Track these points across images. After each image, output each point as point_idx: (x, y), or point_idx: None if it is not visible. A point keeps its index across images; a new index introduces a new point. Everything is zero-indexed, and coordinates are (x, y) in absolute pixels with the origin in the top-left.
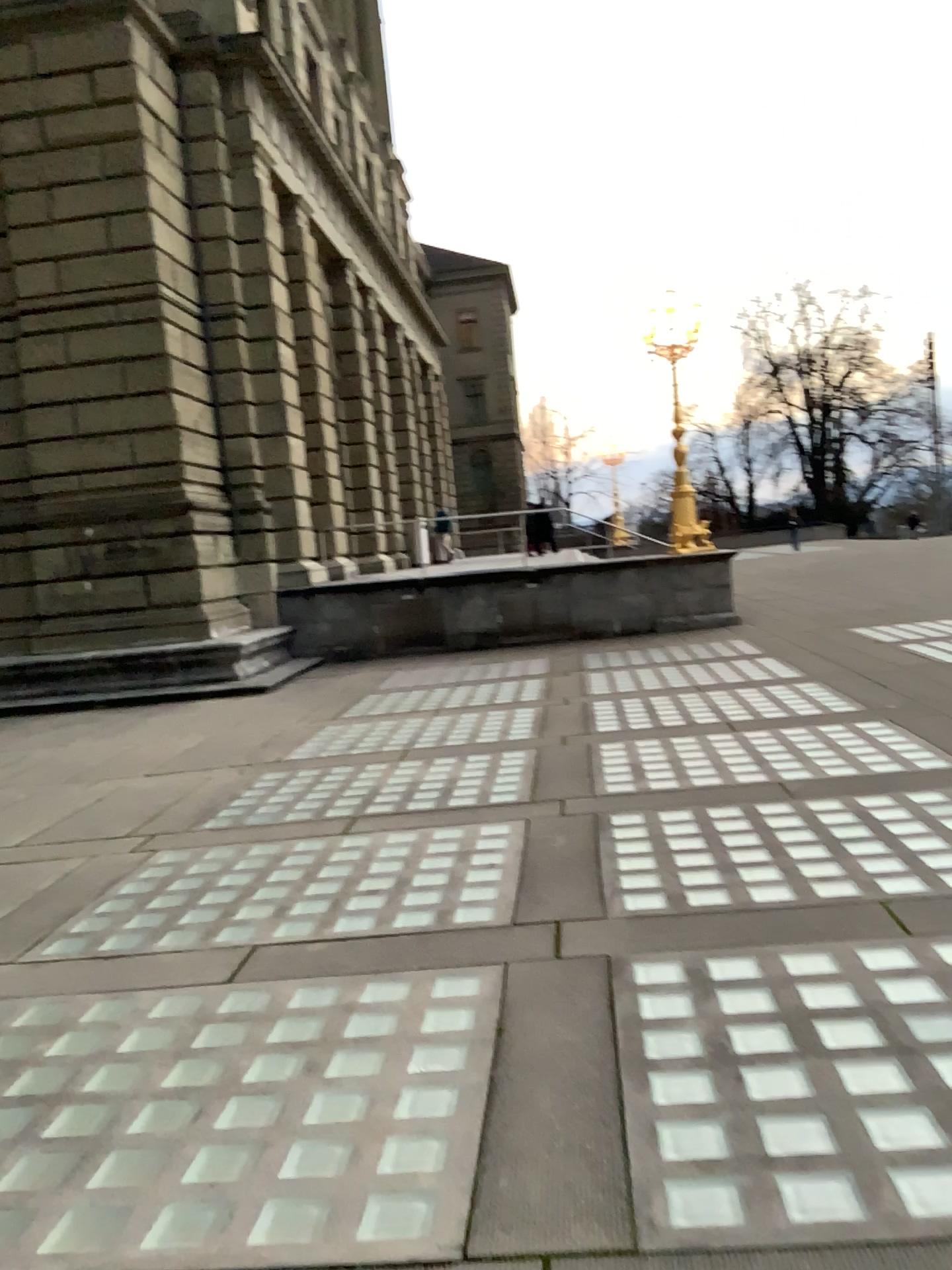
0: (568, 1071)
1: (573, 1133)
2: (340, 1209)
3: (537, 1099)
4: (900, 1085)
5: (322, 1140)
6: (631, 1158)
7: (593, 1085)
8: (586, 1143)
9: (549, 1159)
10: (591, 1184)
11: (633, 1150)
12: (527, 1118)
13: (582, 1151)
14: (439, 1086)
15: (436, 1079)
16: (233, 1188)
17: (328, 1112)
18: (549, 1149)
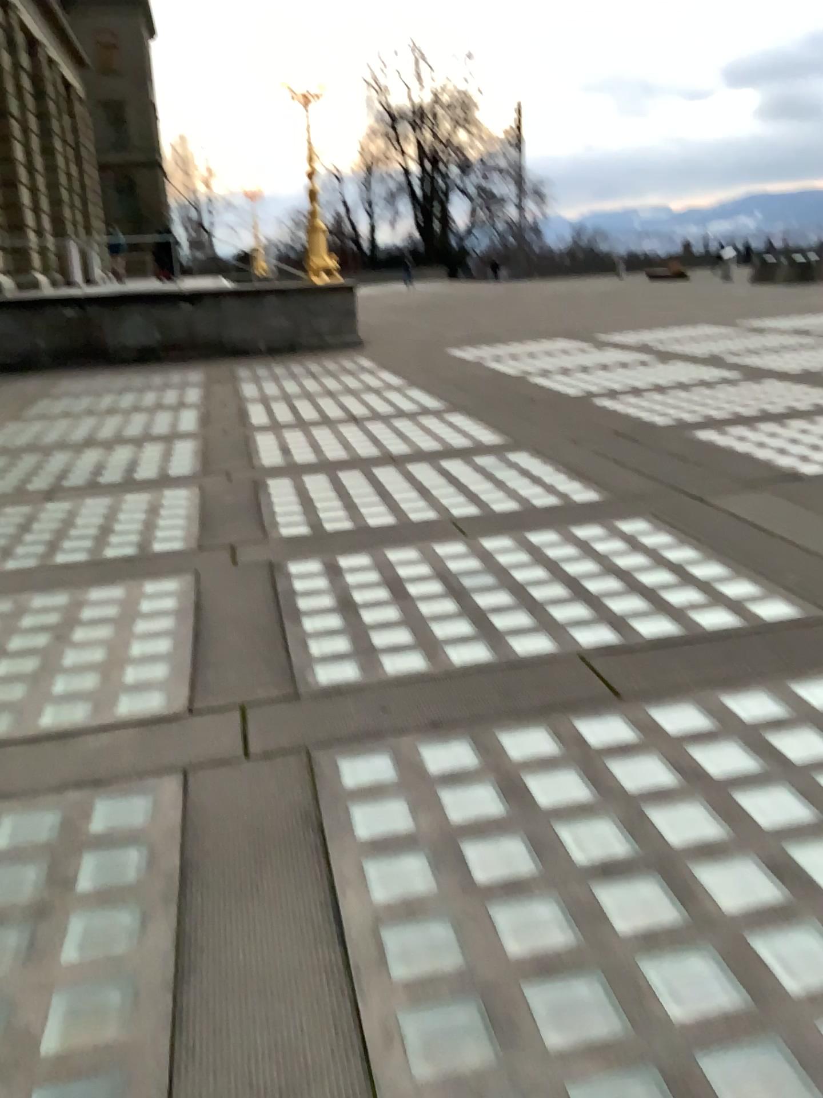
0: (246, 621)
1: (252, 649)
2: (101, 700)
3: (226, 636)
4: (452, 608)
5: (79, 671)
6: (290, 656)
7: (263, 626)
8: (261, 653)
9: (238, 662)
10: (266, 670)
11: (291, 653)
12: (221, 645)
13: (259, 656)
14: (158, 637)
15: (155, 633)
16: (21, 699)
17: (80, 657)
18: (237, 658)
